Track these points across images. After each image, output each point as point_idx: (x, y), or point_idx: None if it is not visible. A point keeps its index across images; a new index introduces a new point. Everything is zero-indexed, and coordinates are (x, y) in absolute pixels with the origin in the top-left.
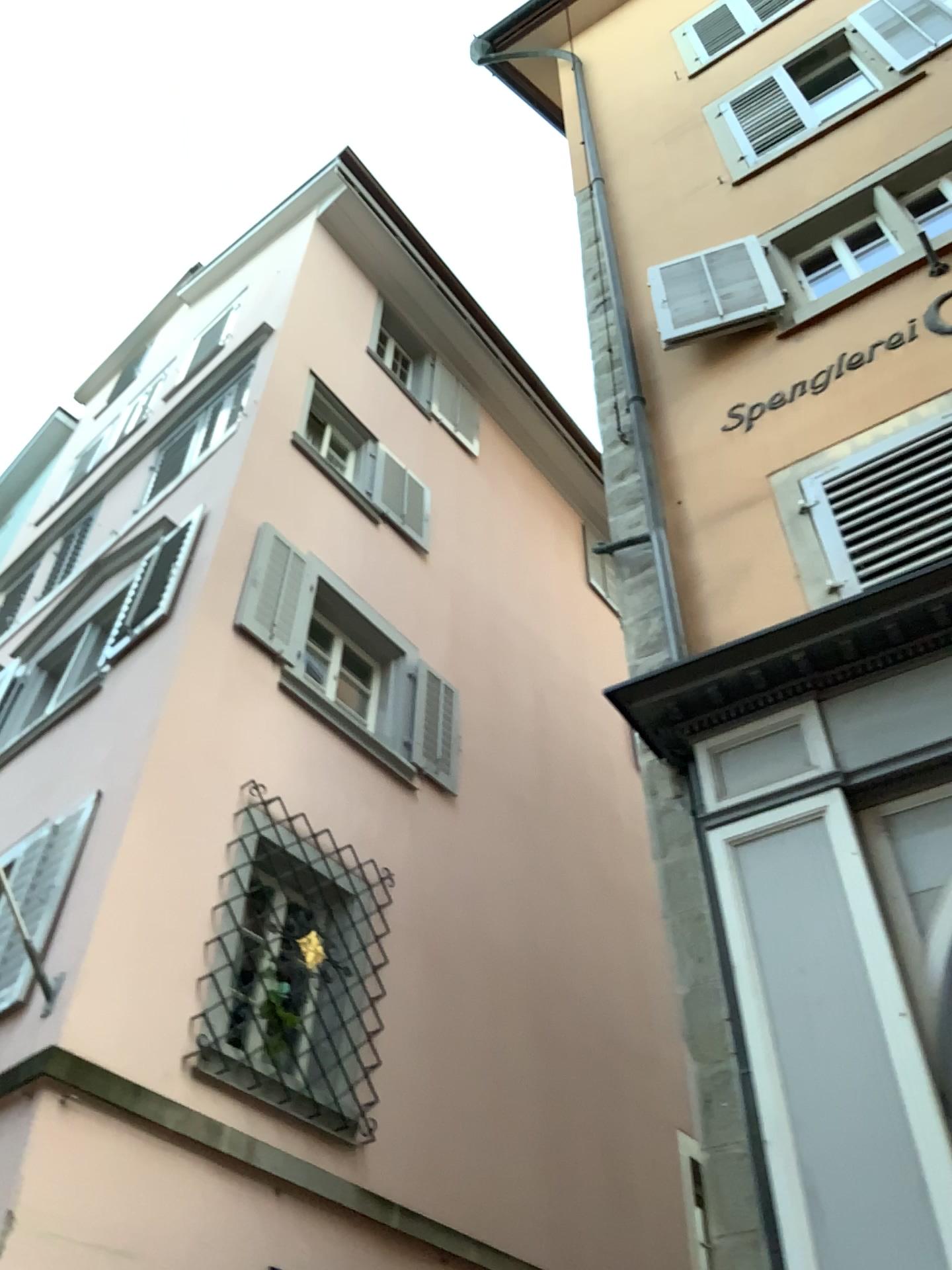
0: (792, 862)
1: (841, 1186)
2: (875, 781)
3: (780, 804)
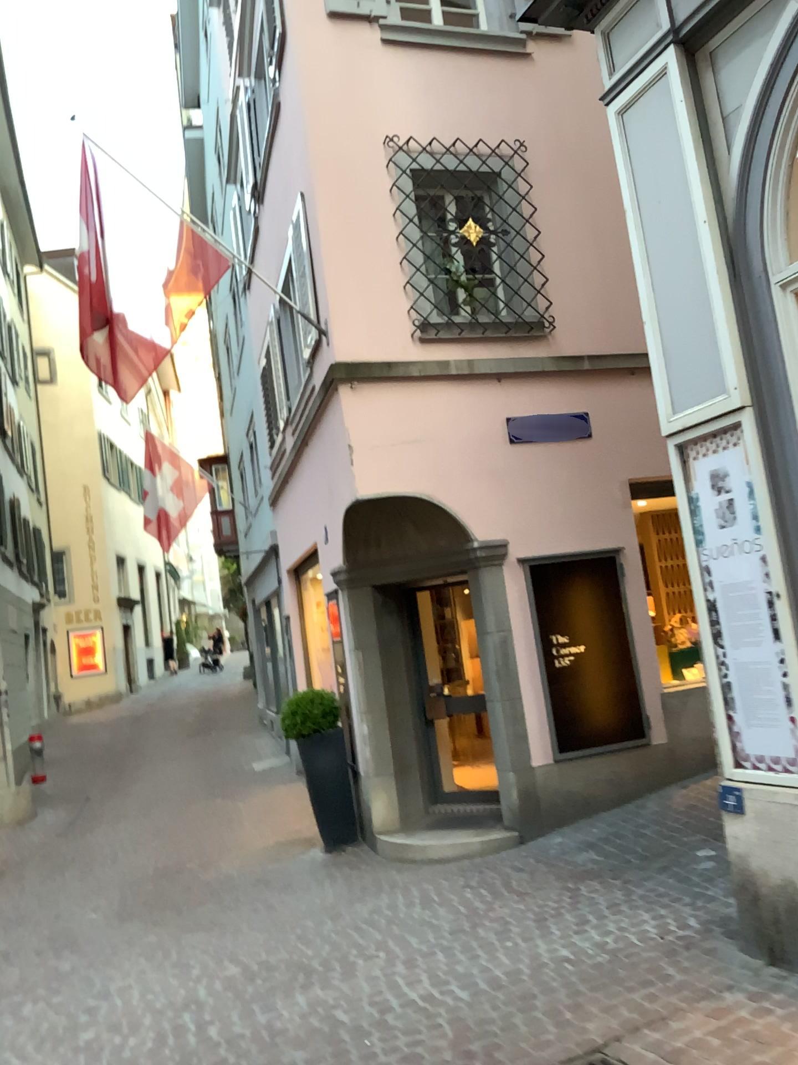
0: (647, 123)
1: (673, 341)
2: (693, 30)
3: (637, 75)
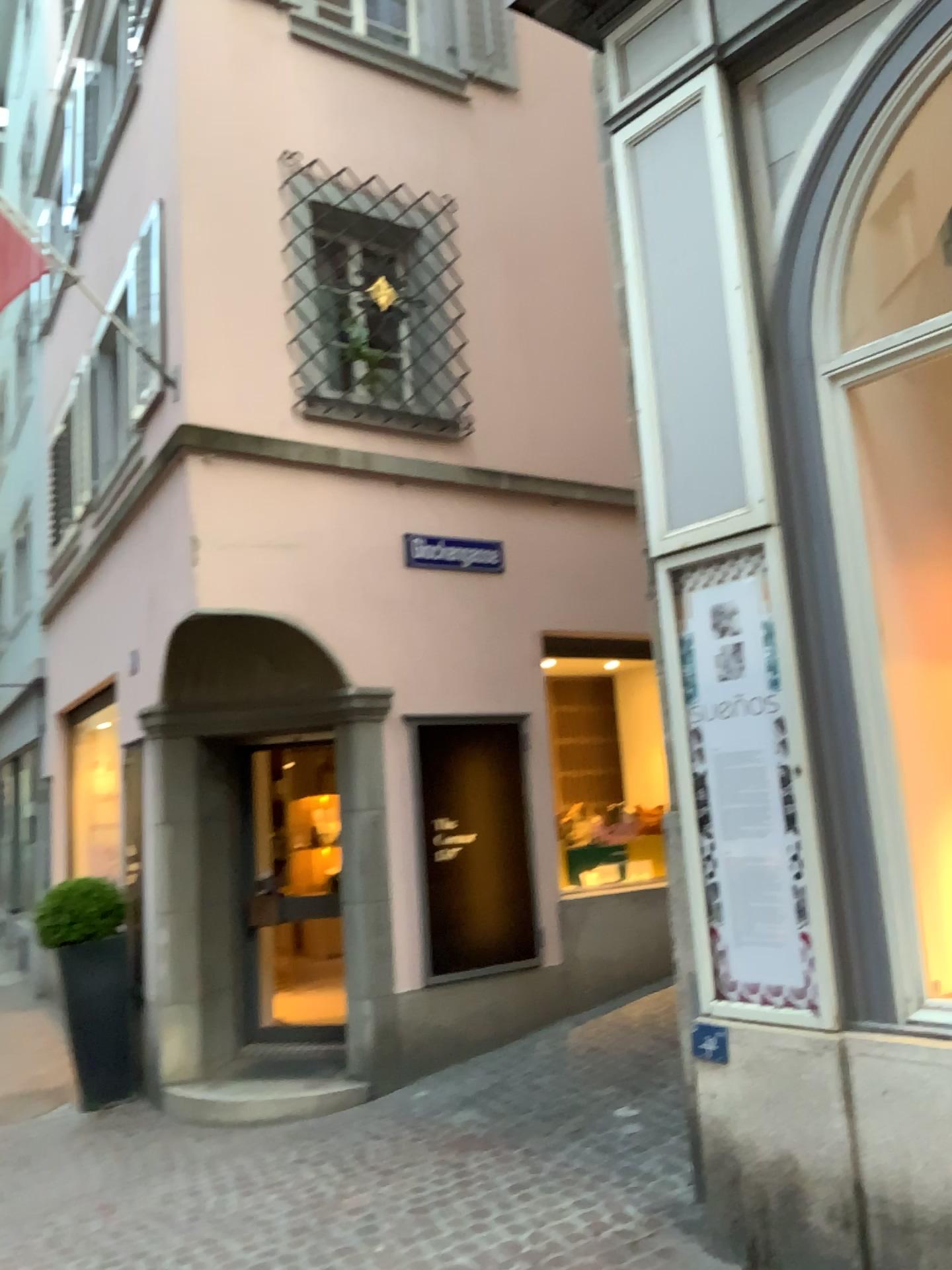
0: (669, 159)
1: (680, 435)
2: (743, 53)
3: (662, 98)
